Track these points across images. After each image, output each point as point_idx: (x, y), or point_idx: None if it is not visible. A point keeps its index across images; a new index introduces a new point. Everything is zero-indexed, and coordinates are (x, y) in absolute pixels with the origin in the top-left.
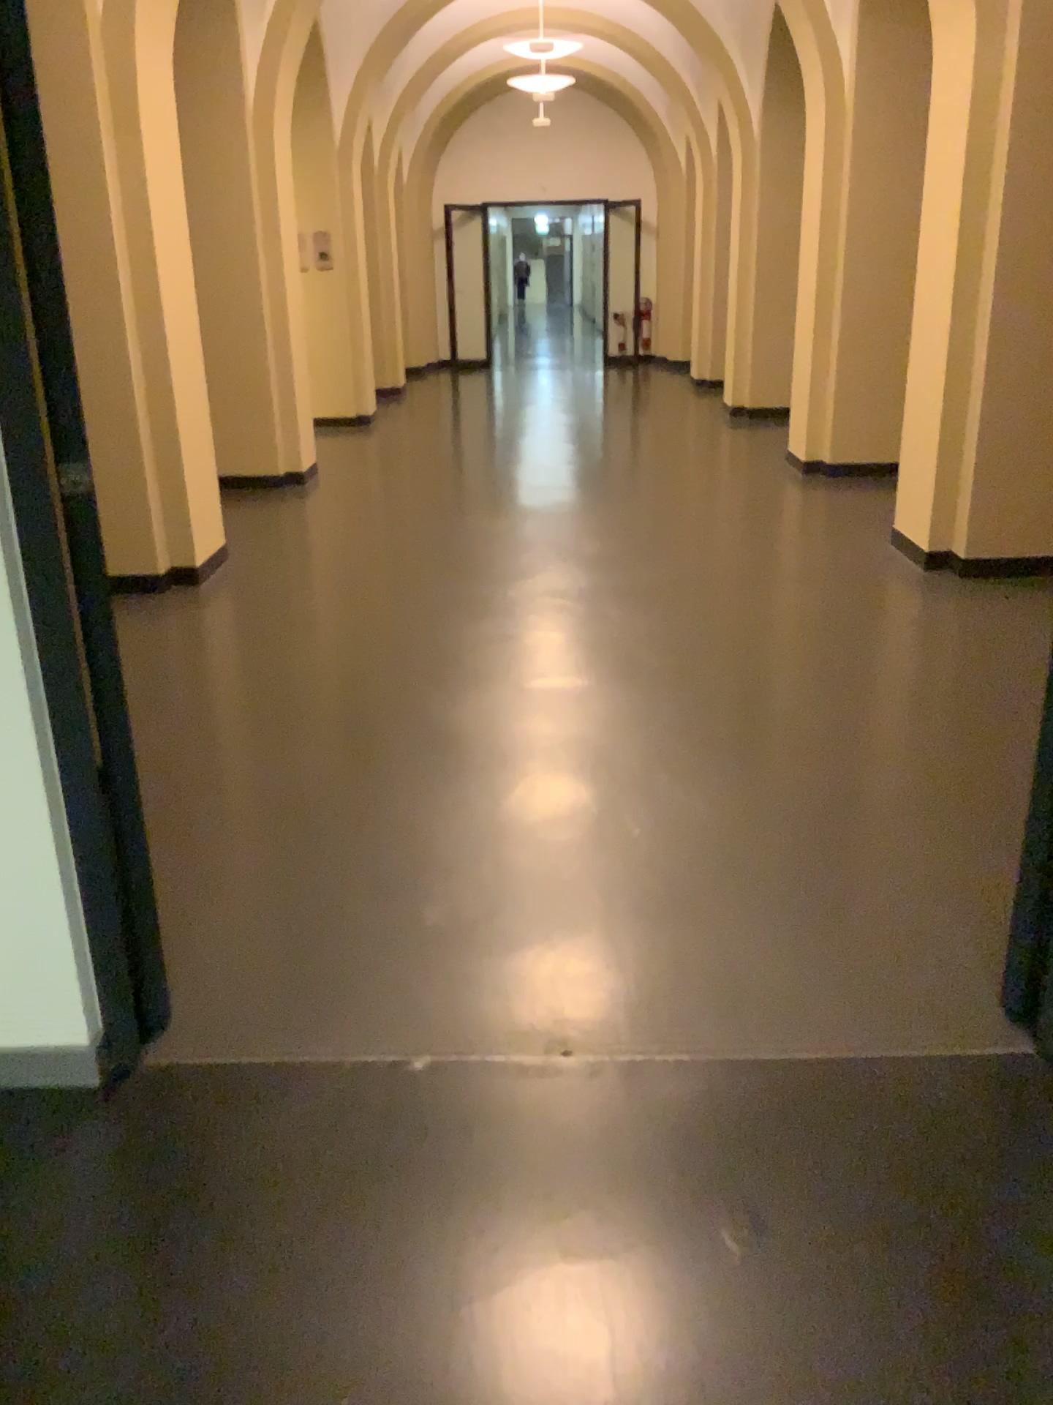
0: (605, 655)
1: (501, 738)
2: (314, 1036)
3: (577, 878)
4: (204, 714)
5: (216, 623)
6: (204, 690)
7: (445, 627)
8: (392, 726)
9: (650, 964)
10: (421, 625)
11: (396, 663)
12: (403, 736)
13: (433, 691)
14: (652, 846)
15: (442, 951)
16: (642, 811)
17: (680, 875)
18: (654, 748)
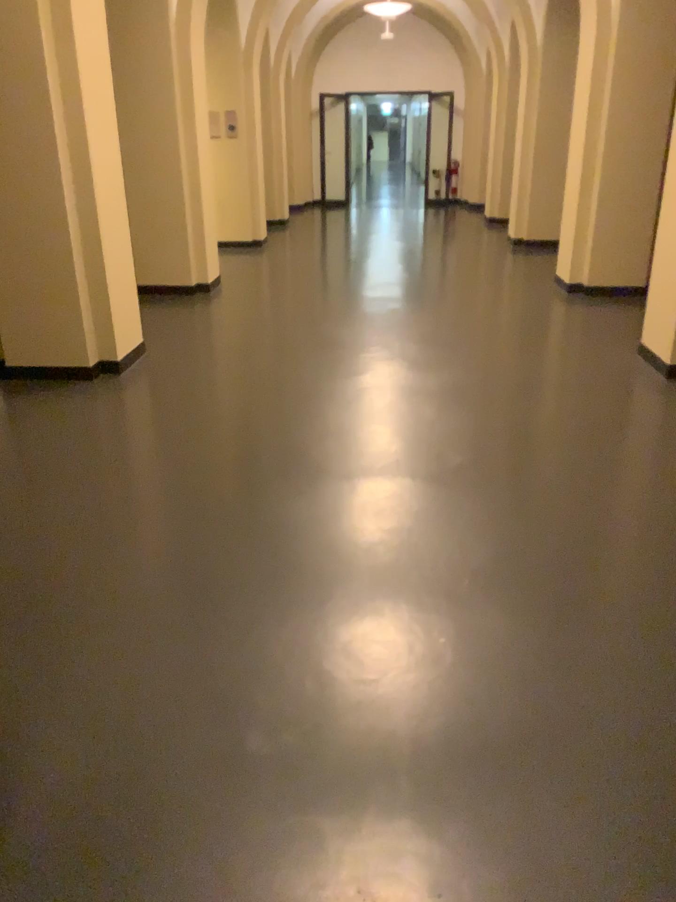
0: (419, 449)
1: (334, 528)
2: (129, 891)
3: (390, 690)
4: (101, 494)
5: (125, 409)
6: (105, 471)
7: (297, 419)
8: (247, 512)
9: (455, 806)
10: (279, 417)
11: (257, 450)
12: (254, 523)
13: (282, 479)
14: (456, 655)
15: (263, 778)
16: (448, 612)
17: (481, 691)
18: (458, 544)
